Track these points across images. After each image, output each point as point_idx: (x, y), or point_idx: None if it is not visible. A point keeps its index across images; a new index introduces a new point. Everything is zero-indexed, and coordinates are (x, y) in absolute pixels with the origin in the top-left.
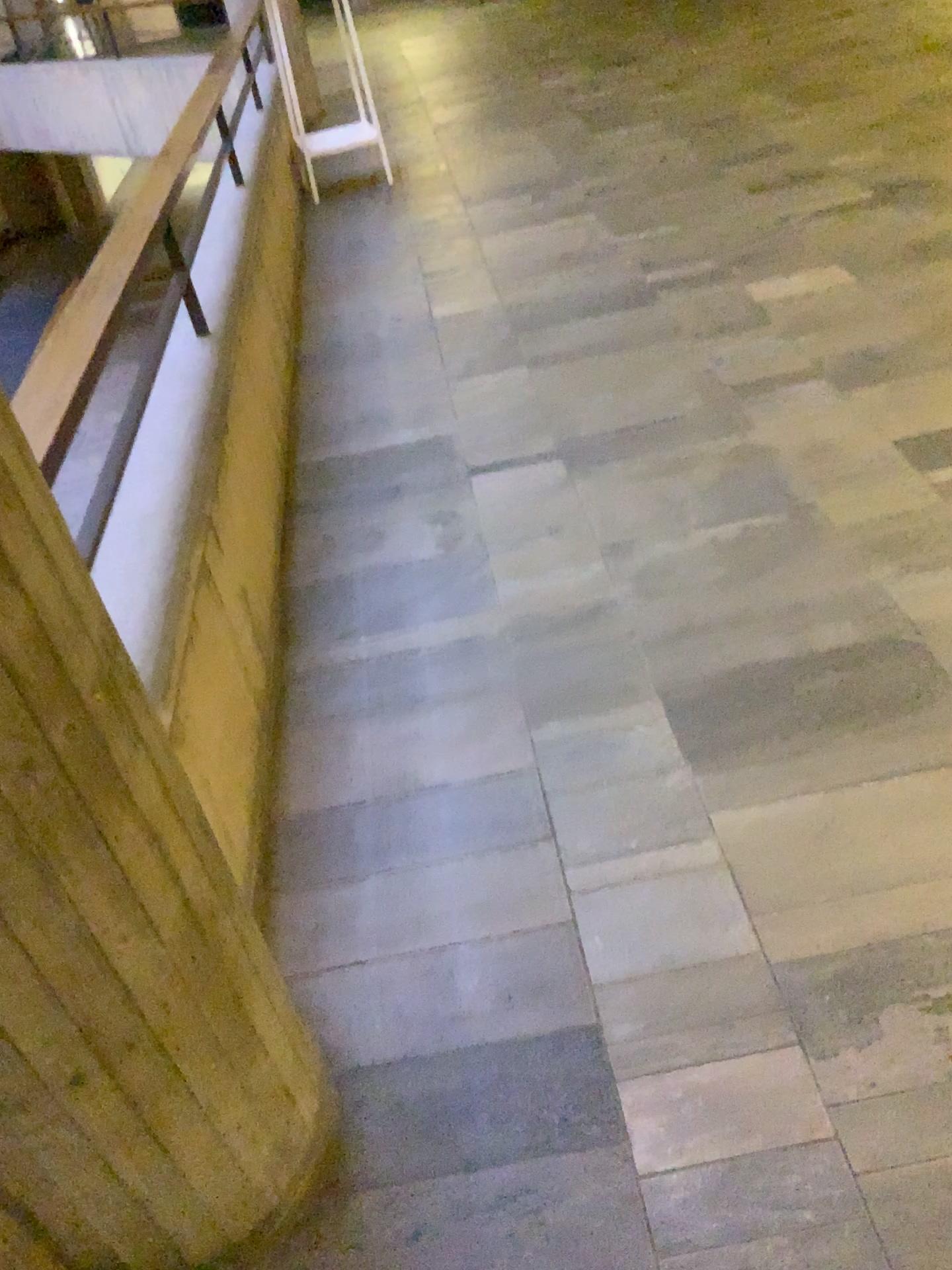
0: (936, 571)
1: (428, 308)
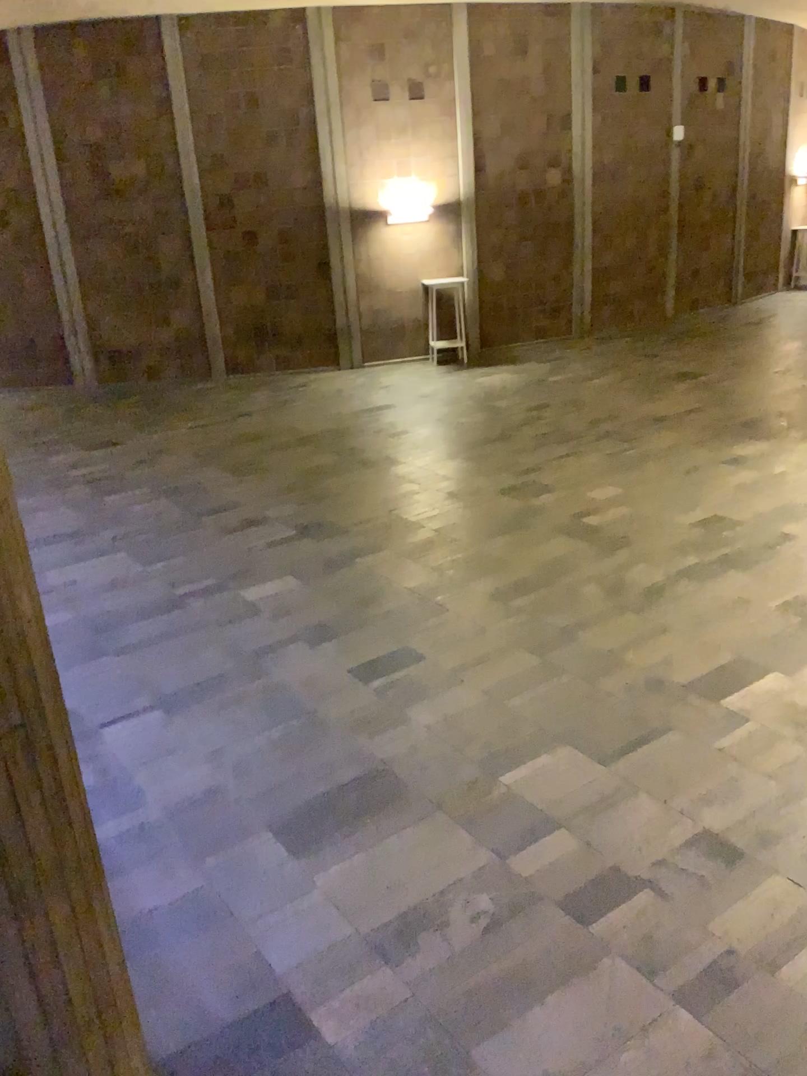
0: (381, 731)
1: None
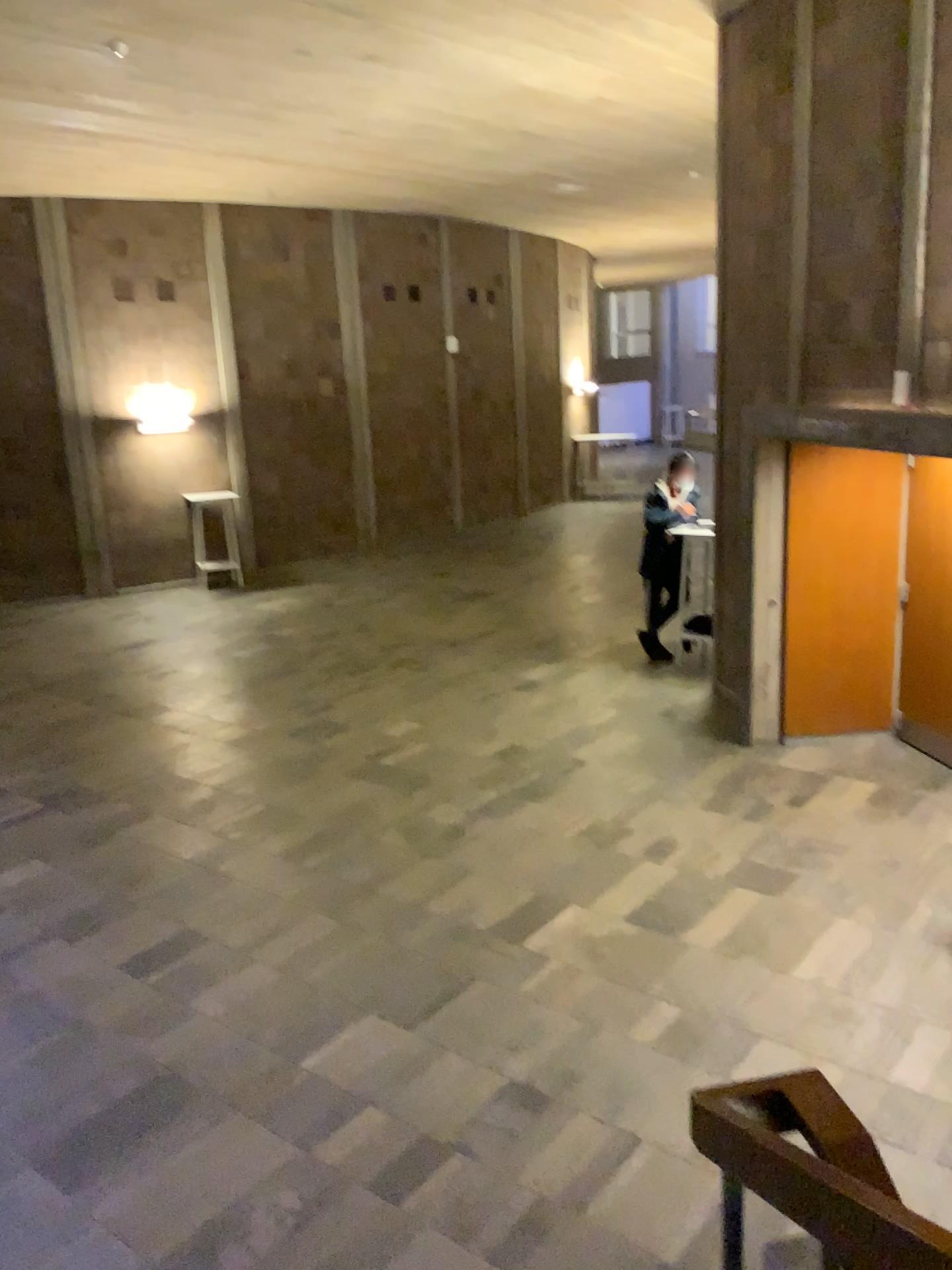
0: (164, 1027)
1: None
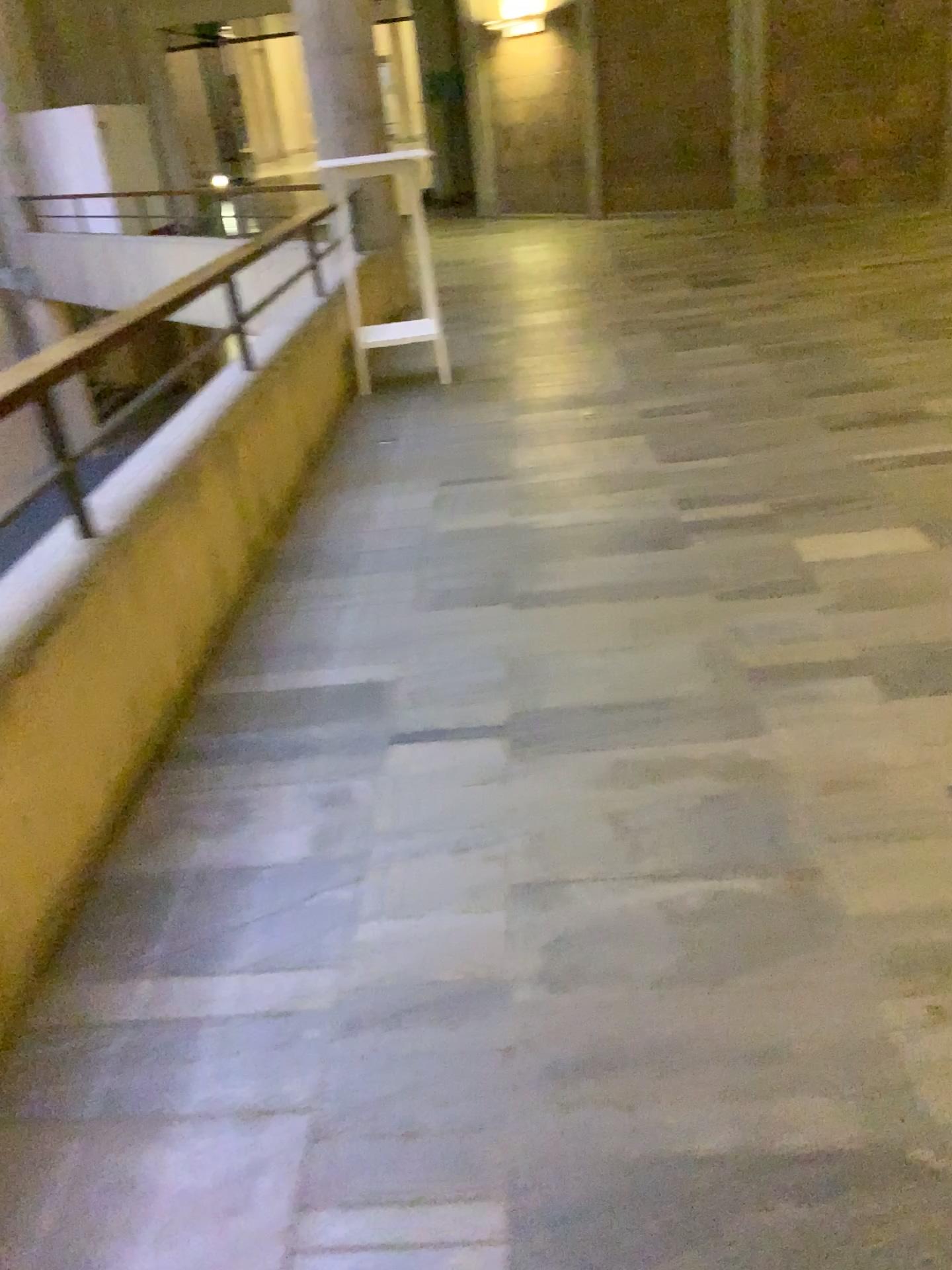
0: None
1: (430, 520)
